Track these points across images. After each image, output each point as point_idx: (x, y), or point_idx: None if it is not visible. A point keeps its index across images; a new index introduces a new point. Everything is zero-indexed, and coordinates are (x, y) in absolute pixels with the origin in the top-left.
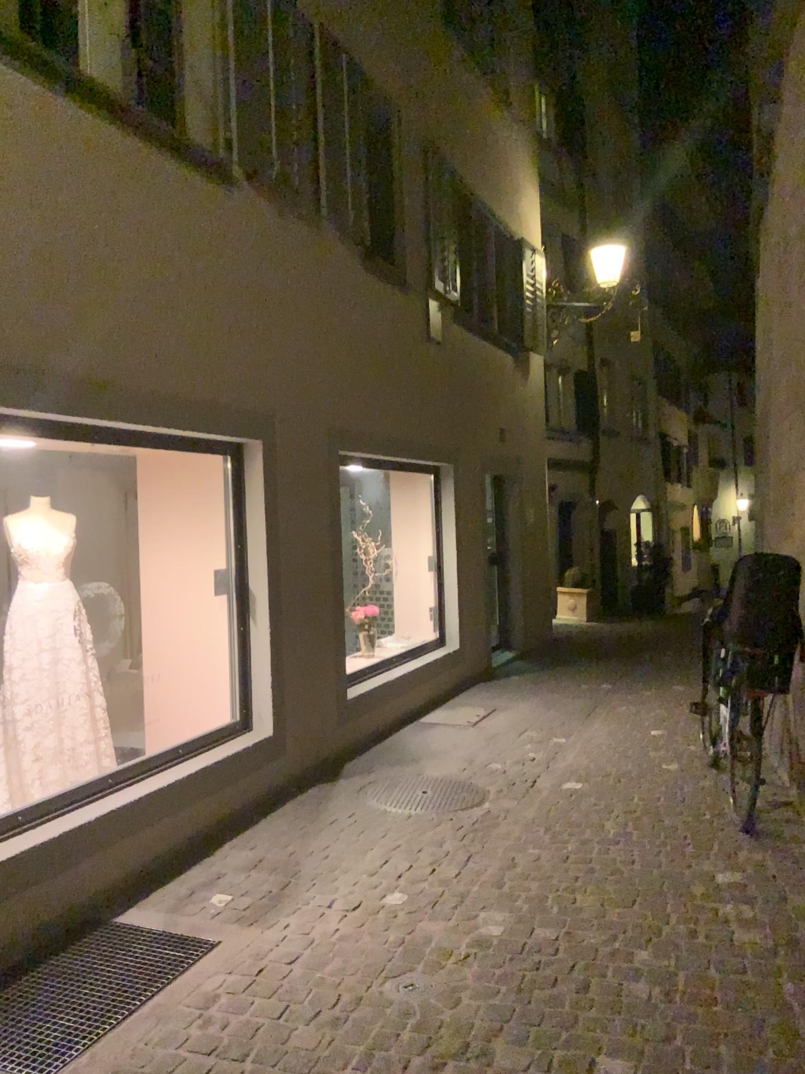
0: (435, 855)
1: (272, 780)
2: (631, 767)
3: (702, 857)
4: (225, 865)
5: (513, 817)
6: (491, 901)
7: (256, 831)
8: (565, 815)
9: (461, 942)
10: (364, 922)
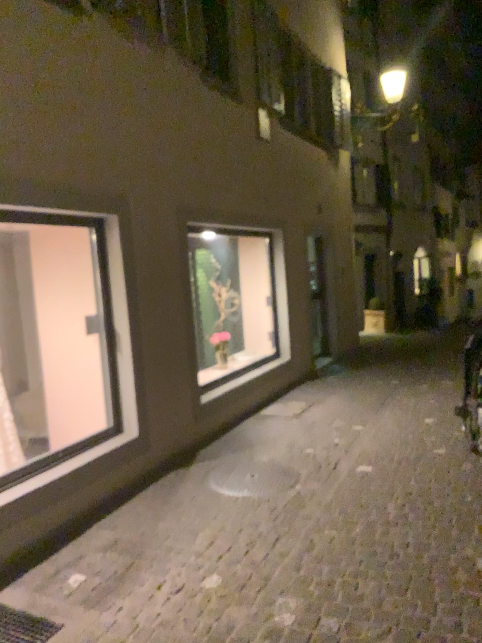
0: (249, 537)
1: (138, 470)
2: (409, 453)
3: (465, 545)
4: (85, 548)
5: (315, 500)
6: (287, 588)
7: (118, 514)
8: (355, 499)
9: (255, 636)
10: (179, 609)
